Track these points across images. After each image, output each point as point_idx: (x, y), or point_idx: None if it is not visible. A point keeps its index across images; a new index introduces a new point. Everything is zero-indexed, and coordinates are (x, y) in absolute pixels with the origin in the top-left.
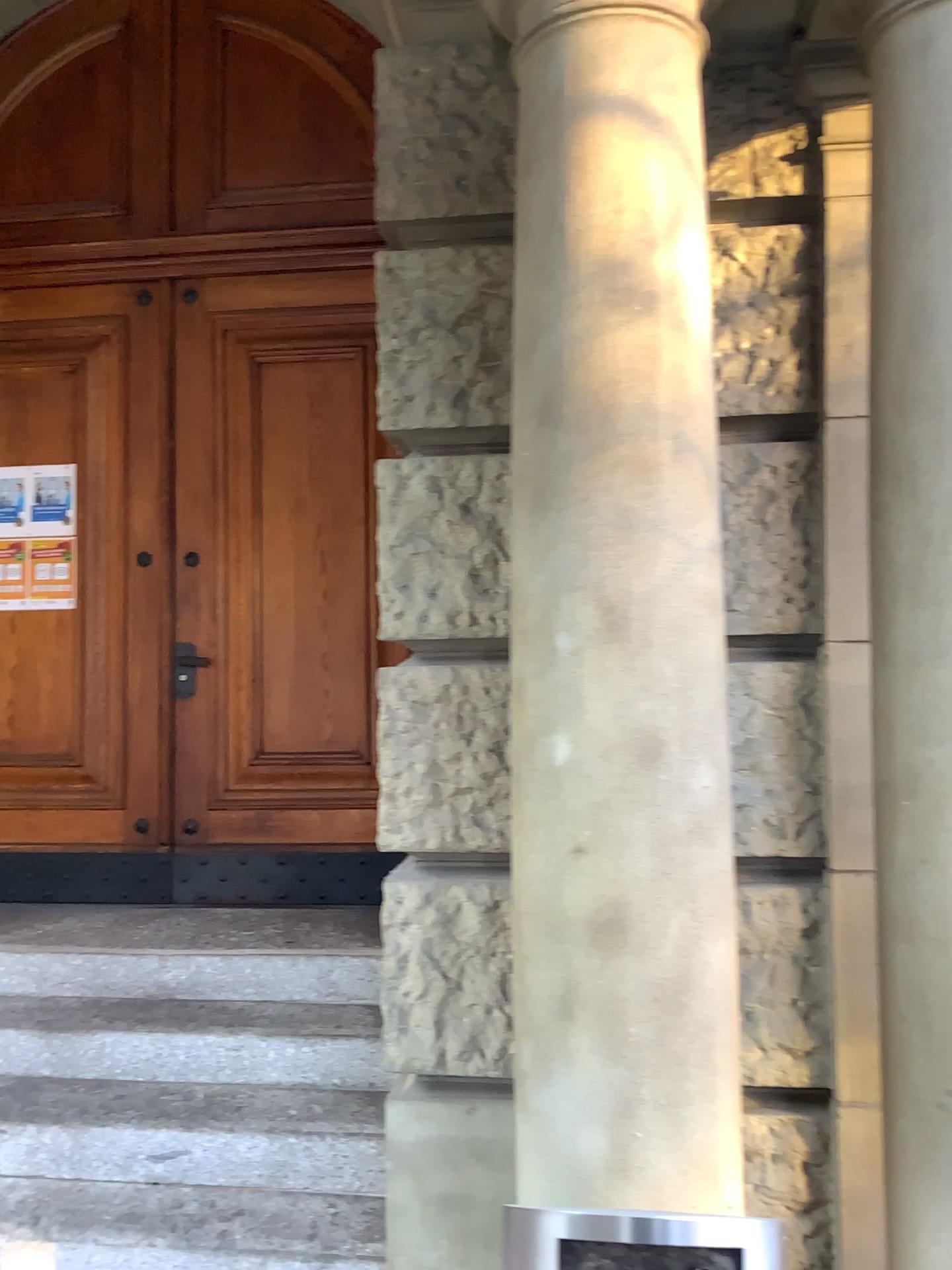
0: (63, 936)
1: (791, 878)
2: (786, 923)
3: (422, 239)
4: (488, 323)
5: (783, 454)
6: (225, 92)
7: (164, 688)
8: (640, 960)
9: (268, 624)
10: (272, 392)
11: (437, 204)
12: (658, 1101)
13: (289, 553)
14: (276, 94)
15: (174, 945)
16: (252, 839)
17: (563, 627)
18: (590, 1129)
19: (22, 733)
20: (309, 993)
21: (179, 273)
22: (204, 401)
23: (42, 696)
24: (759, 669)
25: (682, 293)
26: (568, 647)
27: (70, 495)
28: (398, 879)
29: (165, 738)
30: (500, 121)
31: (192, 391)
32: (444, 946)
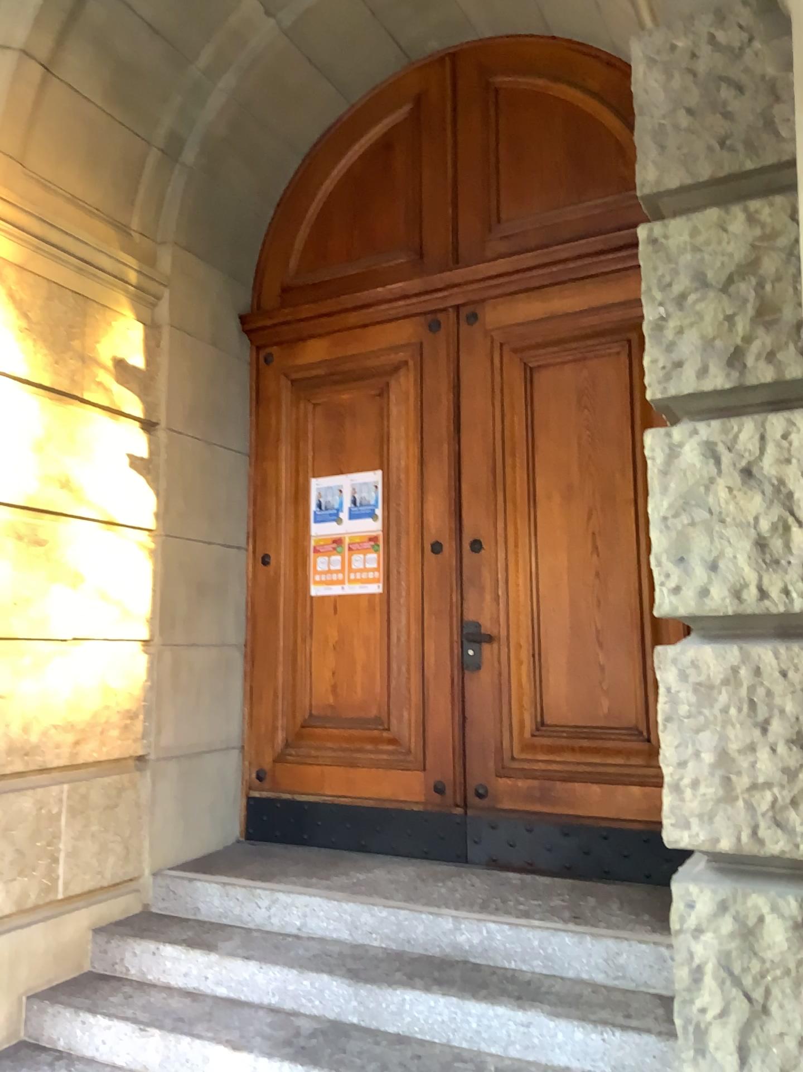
0: (371, 887)
1: None
2: None
3: (685, 206)
4: (762, 279)
5: None
6: (497, 140)
7: (456, 663)
8: None
9: (547, 604)
10: (545, 392)
11: (700, 168)
12: None
13: (565, 537)
14: (541, 133)
15: (467, 907)
16: (537, 808)
17: None
18: None
19: (340, 701)
20: (596, 975)
21: (462, 298)
22: (485, 406)
23: (356, 668)
24: None
25: None
26: None
27: (376, 496)
28: (687, 878)
29: (458, 708)
30: (765, 73)
31: (475, 398)
32: (745, 961)
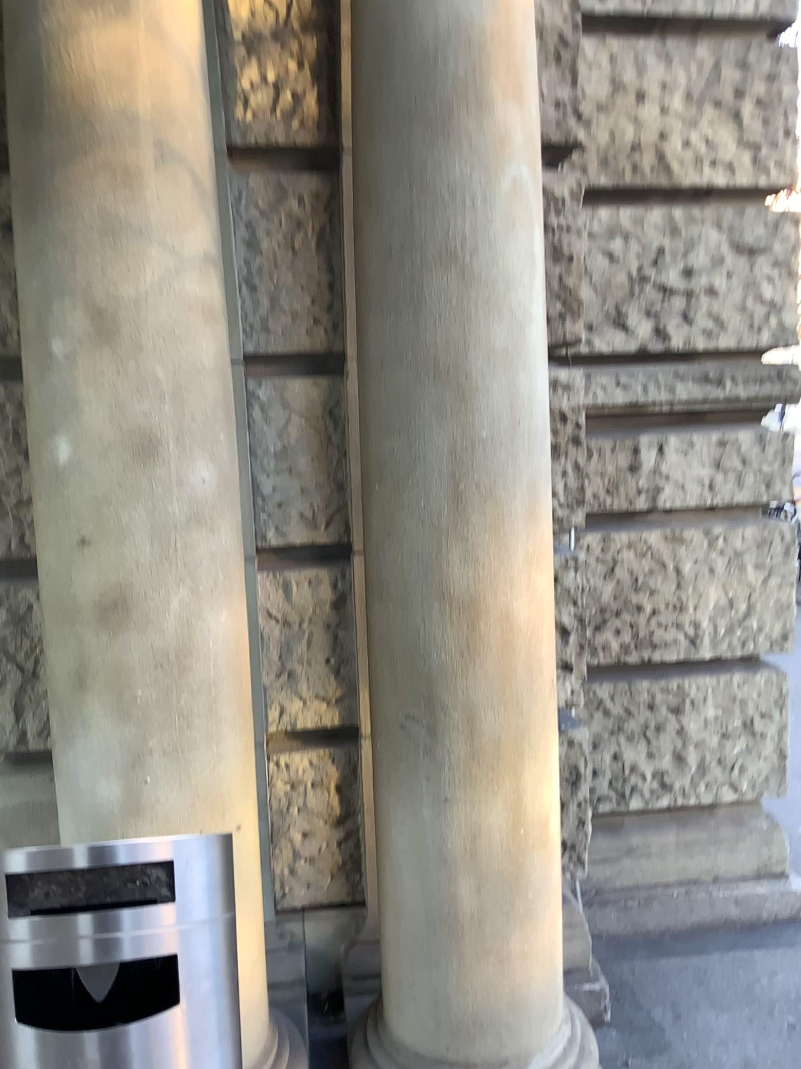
0: None
1: (323, 562)
2: (320, 600)
3: None
4: None
5: (310, 186)
6: None
7: None
8: (142, 634)
9: None
10: None
11: None
12: (164, 751)
13: None
14: None
15: None
16: None
17: (56, 333)
18: (105, 780)
19: None
20: None
21: None
22: None
23: None
24: (293, 383)
25: (163, 0)
26: (62, 353)
27: None
28: None
29: None
30: None
31: None
32: (18, 642)
